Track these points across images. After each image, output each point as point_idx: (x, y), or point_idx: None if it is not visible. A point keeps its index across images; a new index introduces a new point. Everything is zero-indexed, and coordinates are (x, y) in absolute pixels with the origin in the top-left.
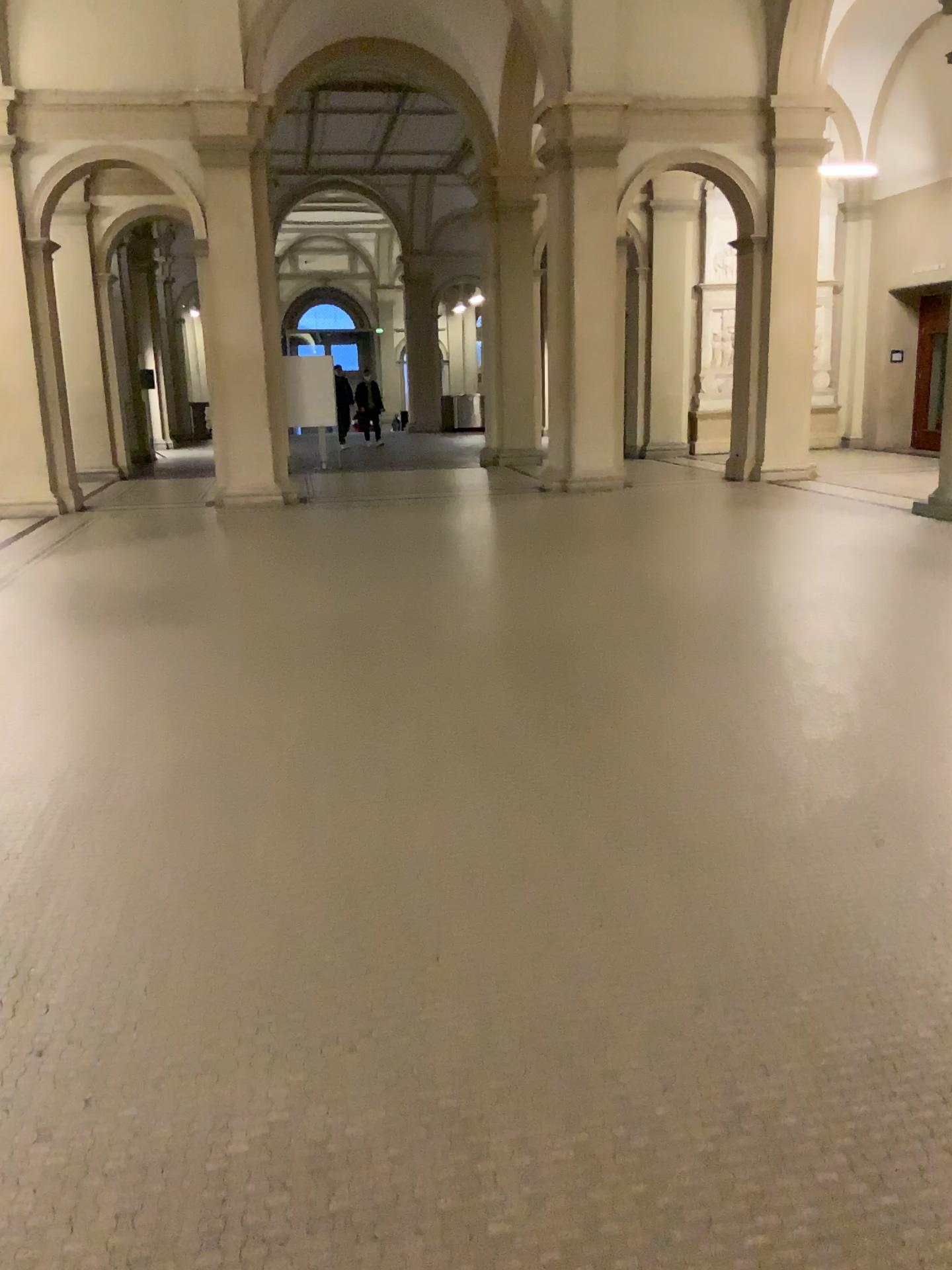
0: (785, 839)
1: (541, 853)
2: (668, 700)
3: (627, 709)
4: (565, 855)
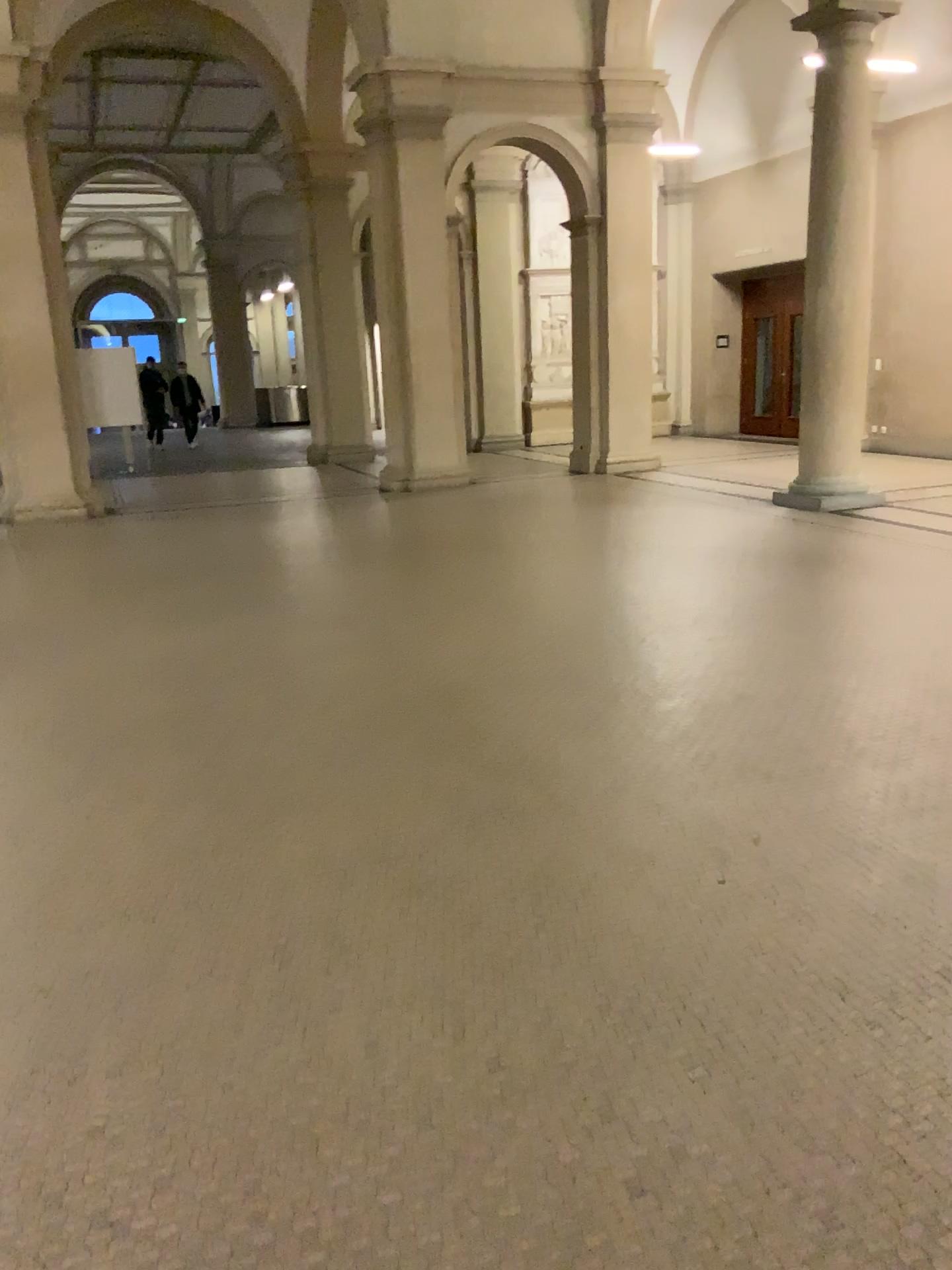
0: (834, 984)
1: (518, 1047)
2: (605, 763)
3: (560, 781)
4: (552, 1046)
